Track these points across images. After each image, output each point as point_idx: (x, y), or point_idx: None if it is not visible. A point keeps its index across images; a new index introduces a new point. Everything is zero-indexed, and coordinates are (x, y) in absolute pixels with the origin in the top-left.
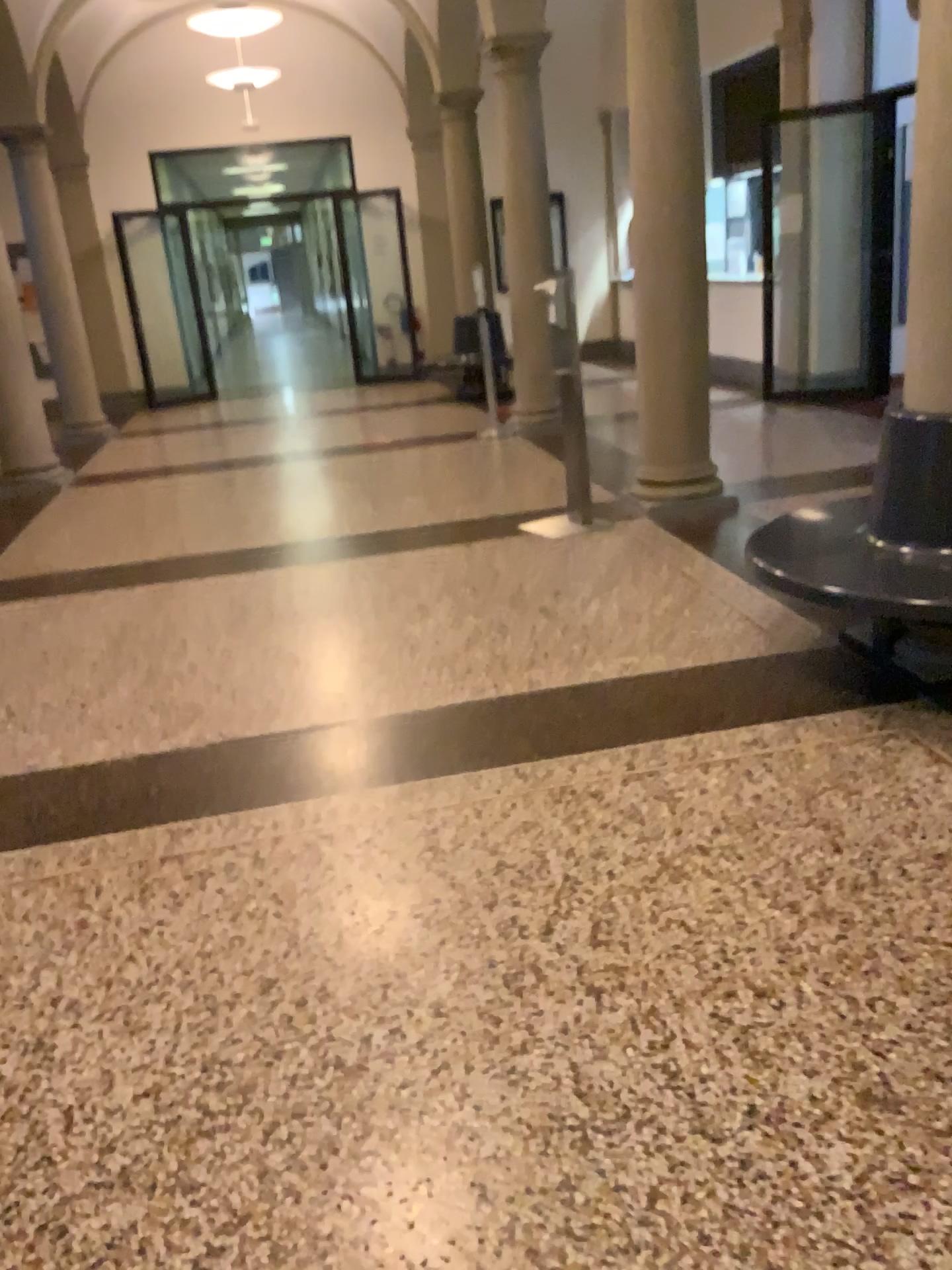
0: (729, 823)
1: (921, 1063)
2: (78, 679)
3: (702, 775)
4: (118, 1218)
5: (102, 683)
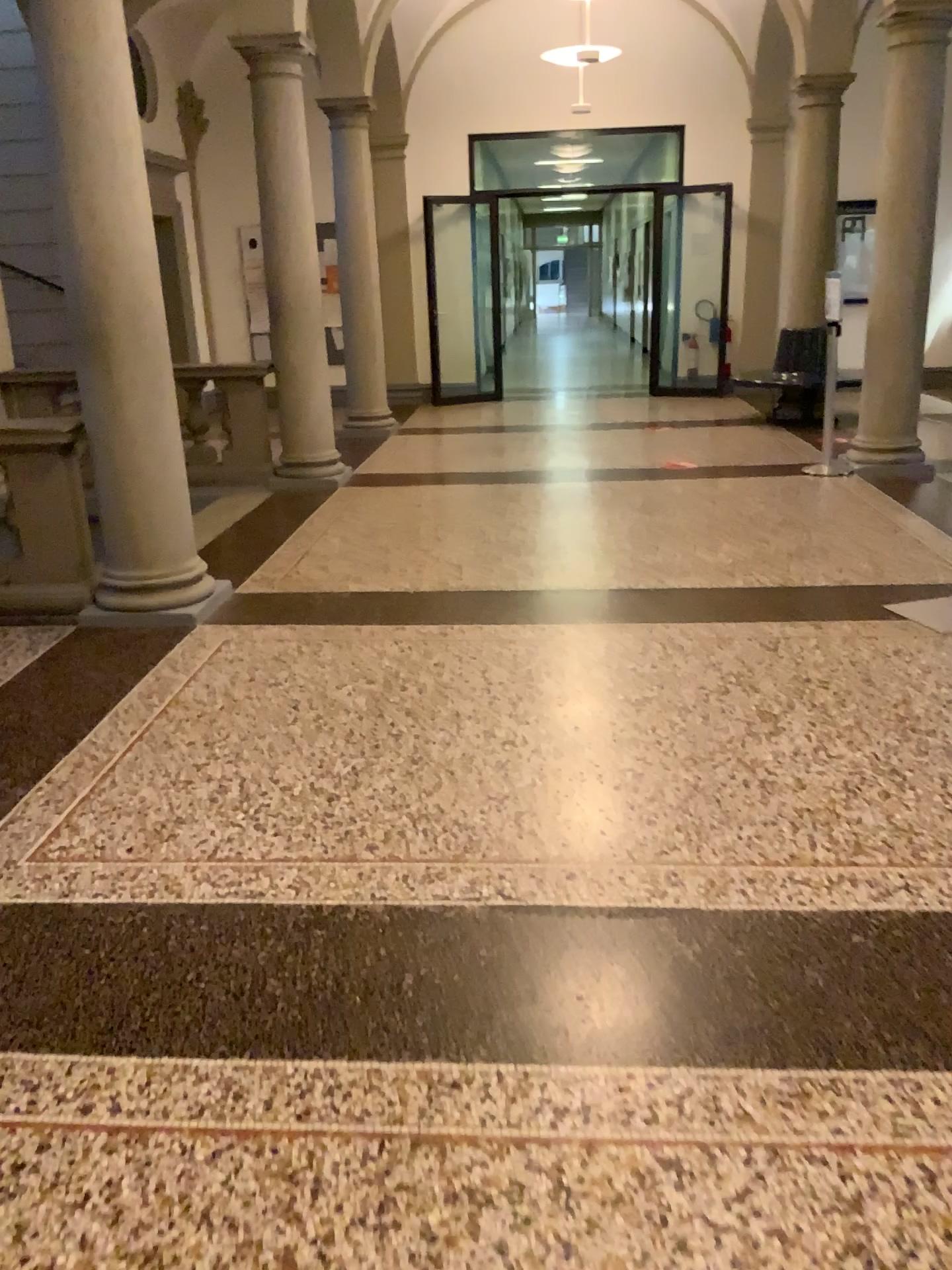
0: None
1: None
2: (326, 761)
3: None
4: None
5: (355, 772)
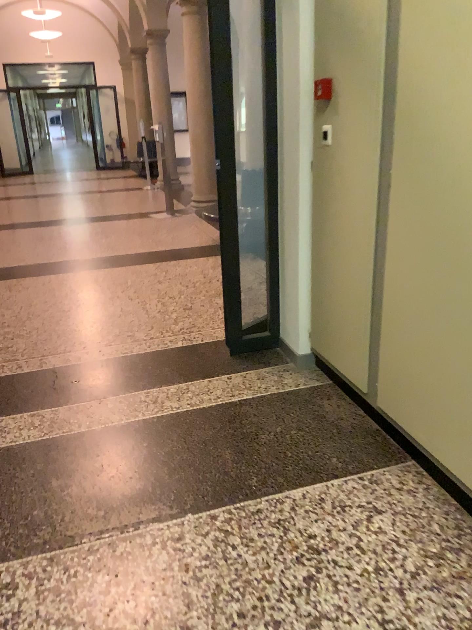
0: (178, 272)
1: (199, 302)
2: None
3: (176, 265)
4: (8, 327)
5: None
